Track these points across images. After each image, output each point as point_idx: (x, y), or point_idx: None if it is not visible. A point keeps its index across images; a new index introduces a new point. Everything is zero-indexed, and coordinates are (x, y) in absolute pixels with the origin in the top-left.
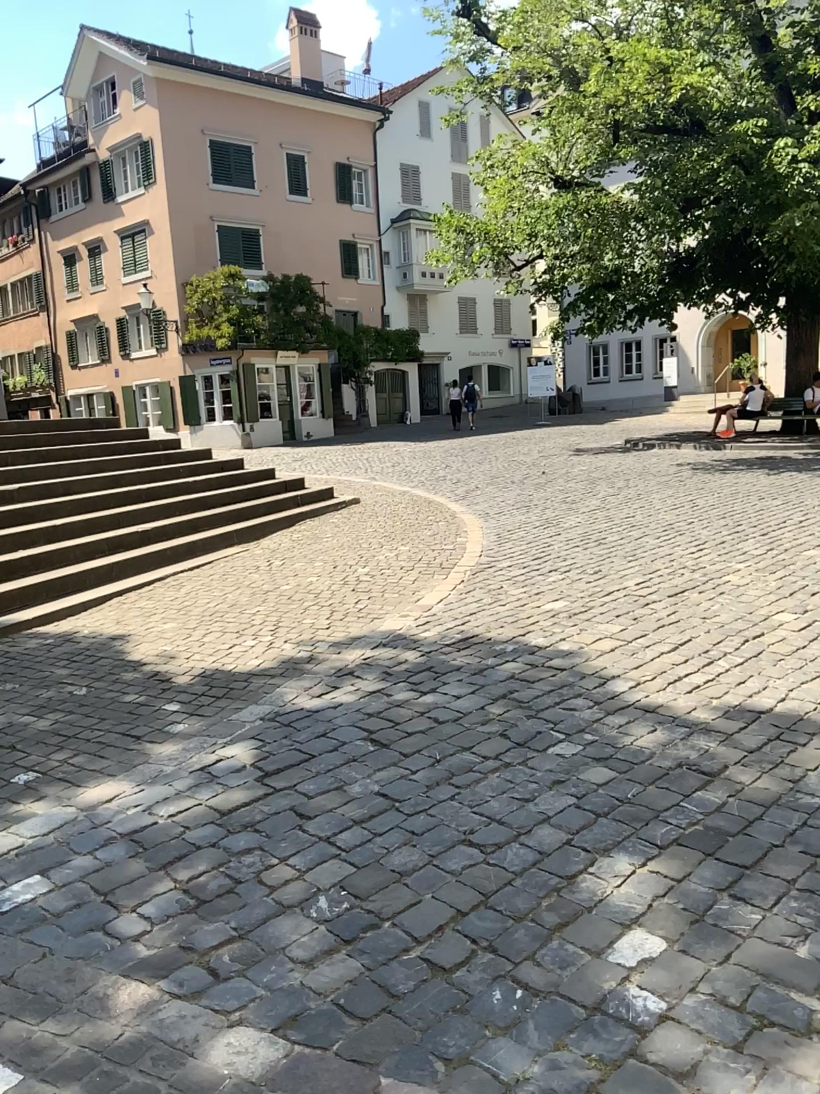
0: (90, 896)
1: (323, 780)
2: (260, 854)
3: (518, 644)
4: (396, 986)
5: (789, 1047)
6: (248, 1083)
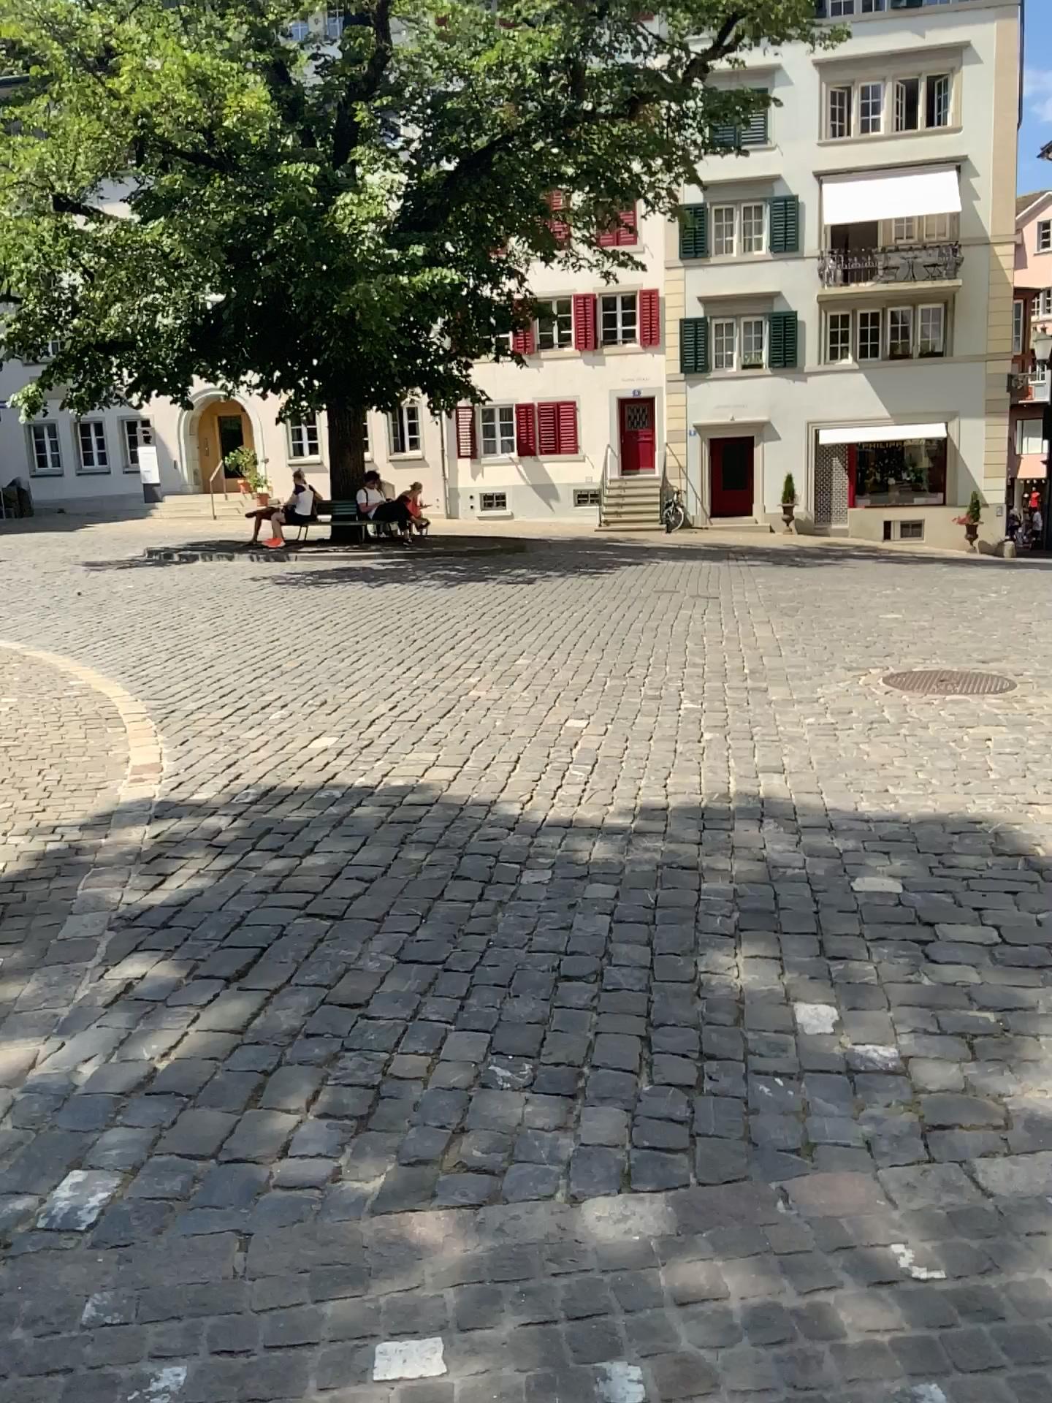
0: (196, 1164)
1: (315, 967)
2: (353, 1055)
3: (343, 788)
4: (674, 1114)
5: (996, 1044)
6: (670, 1235)
